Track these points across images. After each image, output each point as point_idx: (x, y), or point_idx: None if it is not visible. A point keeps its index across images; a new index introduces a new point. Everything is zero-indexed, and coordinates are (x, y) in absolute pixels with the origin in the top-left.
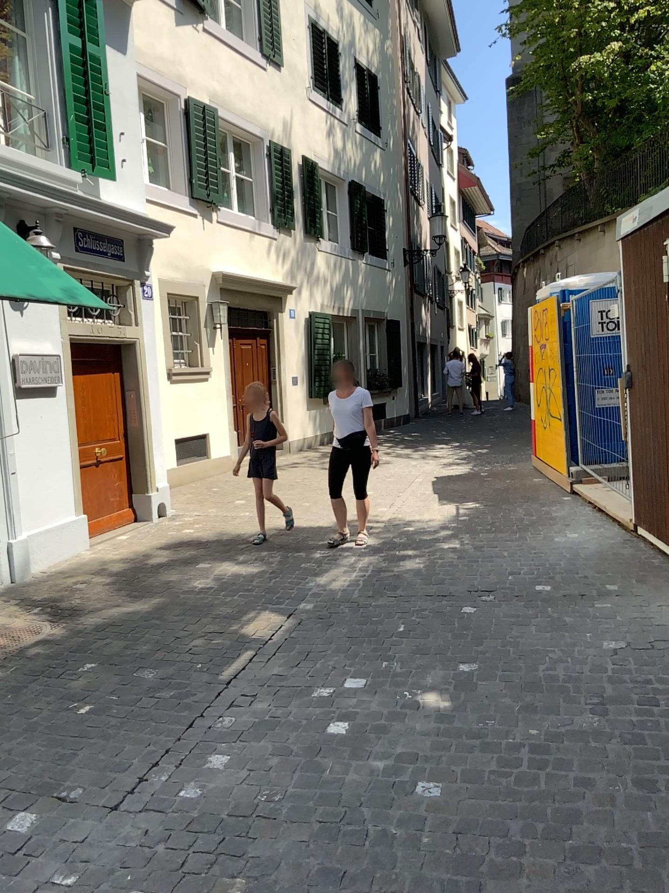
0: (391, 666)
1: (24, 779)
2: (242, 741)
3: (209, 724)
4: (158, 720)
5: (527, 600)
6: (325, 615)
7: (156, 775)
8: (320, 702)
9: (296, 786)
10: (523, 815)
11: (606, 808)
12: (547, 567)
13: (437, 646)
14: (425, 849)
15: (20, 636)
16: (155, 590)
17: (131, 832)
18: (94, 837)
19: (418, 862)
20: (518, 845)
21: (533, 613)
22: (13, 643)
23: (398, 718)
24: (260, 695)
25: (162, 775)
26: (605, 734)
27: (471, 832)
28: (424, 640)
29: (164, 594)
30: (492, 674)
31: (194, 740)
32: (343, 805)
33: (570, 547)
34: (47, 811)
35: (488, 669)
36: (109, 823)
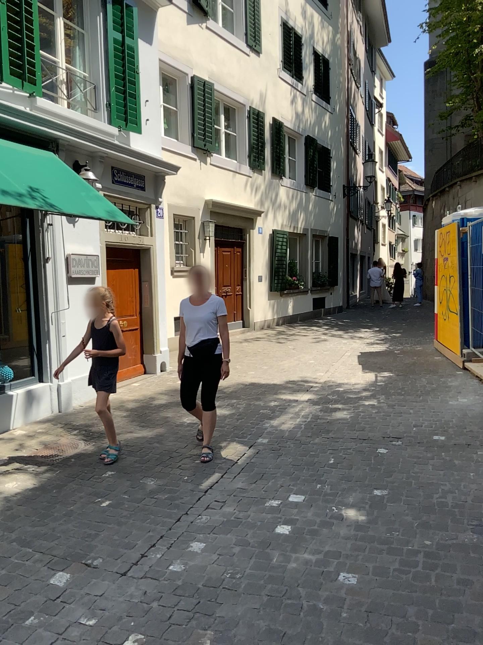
0: (323, 487)
1: (62, 549)
2: (214, 533)
3: (191, 520)
4: (155, 514)
5: (426, 445)
6: (277, 448)
7: (153, 552)
8: (271, 510)
9: (252, 568)
10: (417, 602)
11: (481, 602)
12: (442, 423)
13: (357, 475)
14: (344, 621)
15: (63, 450)
16: (157, 423)
17: (135, 591)
18: (109, 592)
19: (338, 630)
20: (413, 624)
21: (431, 455)
22: (58, 454)
23: (327, 525)
24: (228, 502)
25: (158, 553)
26: (482, 548)
27: (378, 612)
28: (348, 470)
29: (162, 426)
30: (398, 498)
31: (180, 530)
32: (285, 584)
33: (461, 408)
34: (78, 572)
35: (395, 494)
36: (119, 583)
